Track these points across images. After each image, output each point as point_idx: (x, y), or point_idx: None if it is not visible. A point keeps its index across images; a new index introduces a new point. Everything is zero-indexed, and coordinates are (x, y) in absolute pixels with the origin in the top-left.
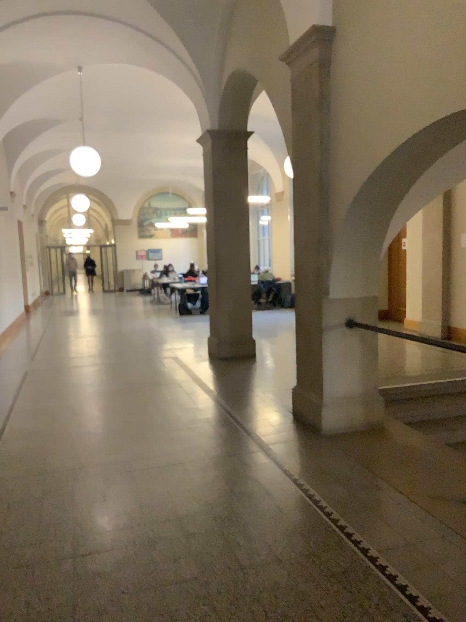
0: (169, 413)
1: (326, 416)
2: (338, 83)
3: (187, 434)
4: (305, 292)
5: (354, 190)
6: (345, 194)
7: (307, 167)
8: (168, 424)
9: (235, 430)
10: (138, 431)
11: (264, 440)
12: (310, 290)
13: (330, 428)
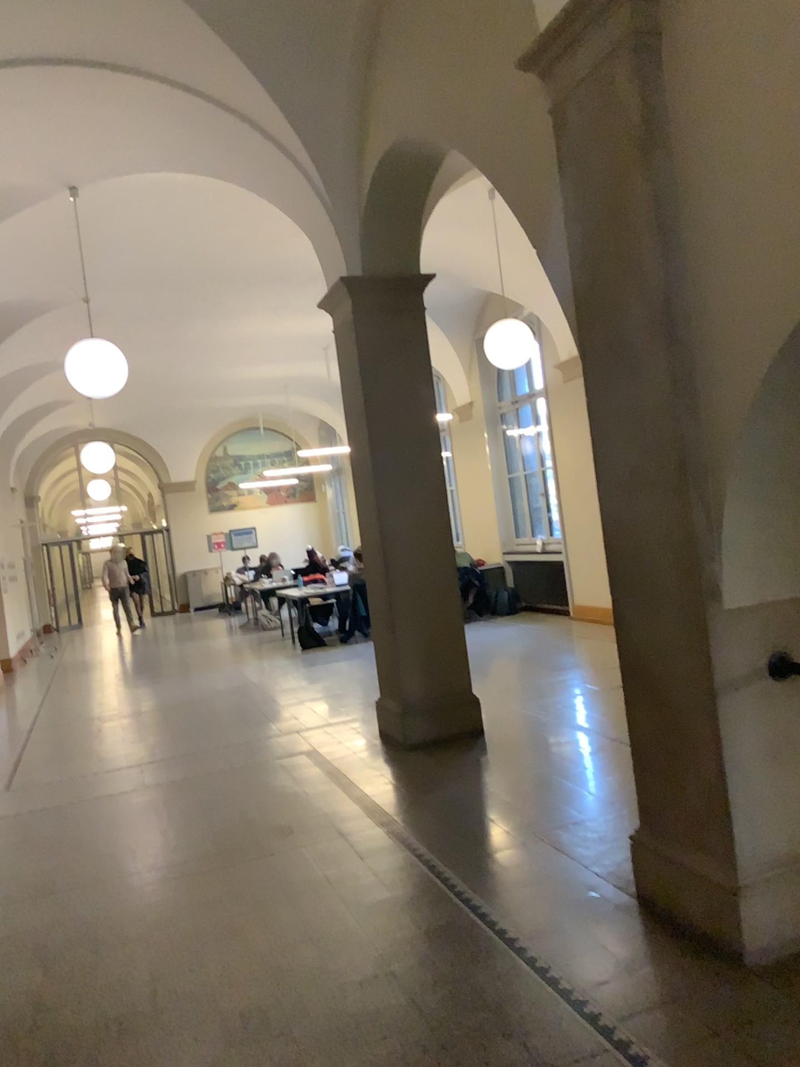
0: (333, 933)
1: (750, 919)
2: (691, 83)
3: (395, 1005)
4: (649, 600)
5: (780, 328)
6: (748, 345)
7: (628, 296)
8: (337, 971)
9: (517, 978)
10: (264, 1009)
11: (606, 1010)
12: (665, 593)
13: (767, 951)
